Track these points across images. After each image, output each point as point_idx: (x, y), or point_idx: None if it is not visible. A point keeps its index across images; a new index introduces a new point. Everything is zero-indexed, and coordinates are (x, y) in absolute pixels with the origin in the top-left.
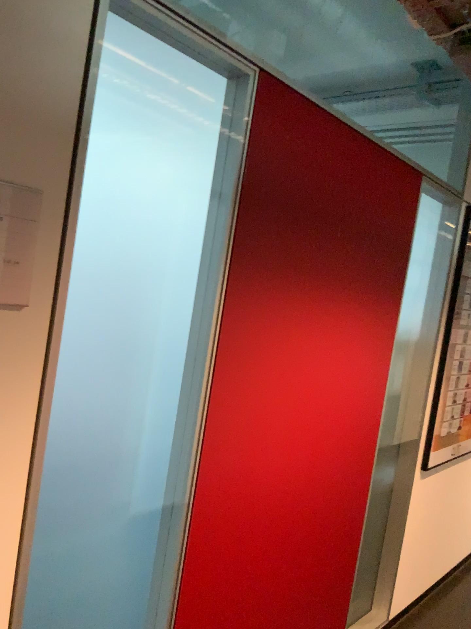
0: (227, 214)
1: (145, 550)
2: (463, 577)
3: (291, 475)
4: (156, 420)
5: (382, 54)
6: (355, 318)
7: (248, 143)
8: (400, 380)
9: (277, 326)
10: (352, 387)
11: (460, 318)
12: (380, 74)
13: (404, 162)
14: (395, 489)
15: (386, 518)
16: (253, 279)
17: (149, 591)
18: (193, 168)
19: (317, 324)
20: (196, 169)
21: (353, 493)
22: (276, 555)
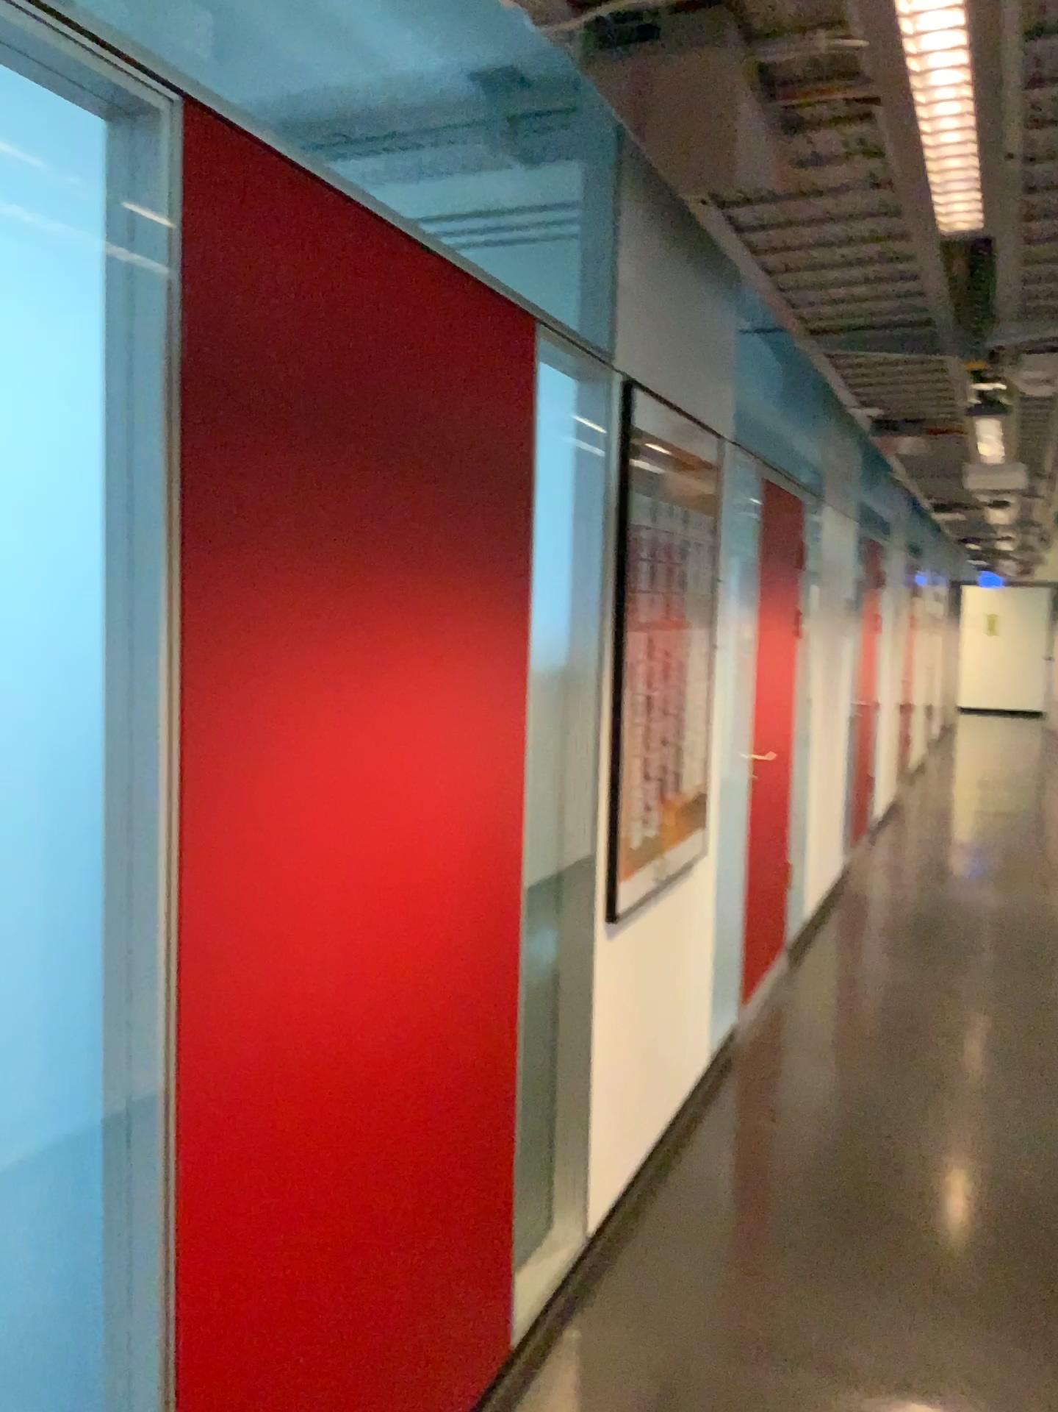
0: (152, 440)
1: (77, 1243)
2: (708, 1113)
3: (370, 994)
4: (54, 942)
5: (407, 52)
6: (451, 638)
7: (176, 271)
8: (548, 753)
9: (299, 680)
10: (464, 783)
11: (643, 609)
12: (407, 95)
13: (500, 294)
14: (568, 976)
15: (559, 1037)
16: (233, 581)
17: (104, 1329)
18: (51, 337)
19: (379, 662)
20: (58, 338)
21: (495, 1001)
22: (366, 1171)
